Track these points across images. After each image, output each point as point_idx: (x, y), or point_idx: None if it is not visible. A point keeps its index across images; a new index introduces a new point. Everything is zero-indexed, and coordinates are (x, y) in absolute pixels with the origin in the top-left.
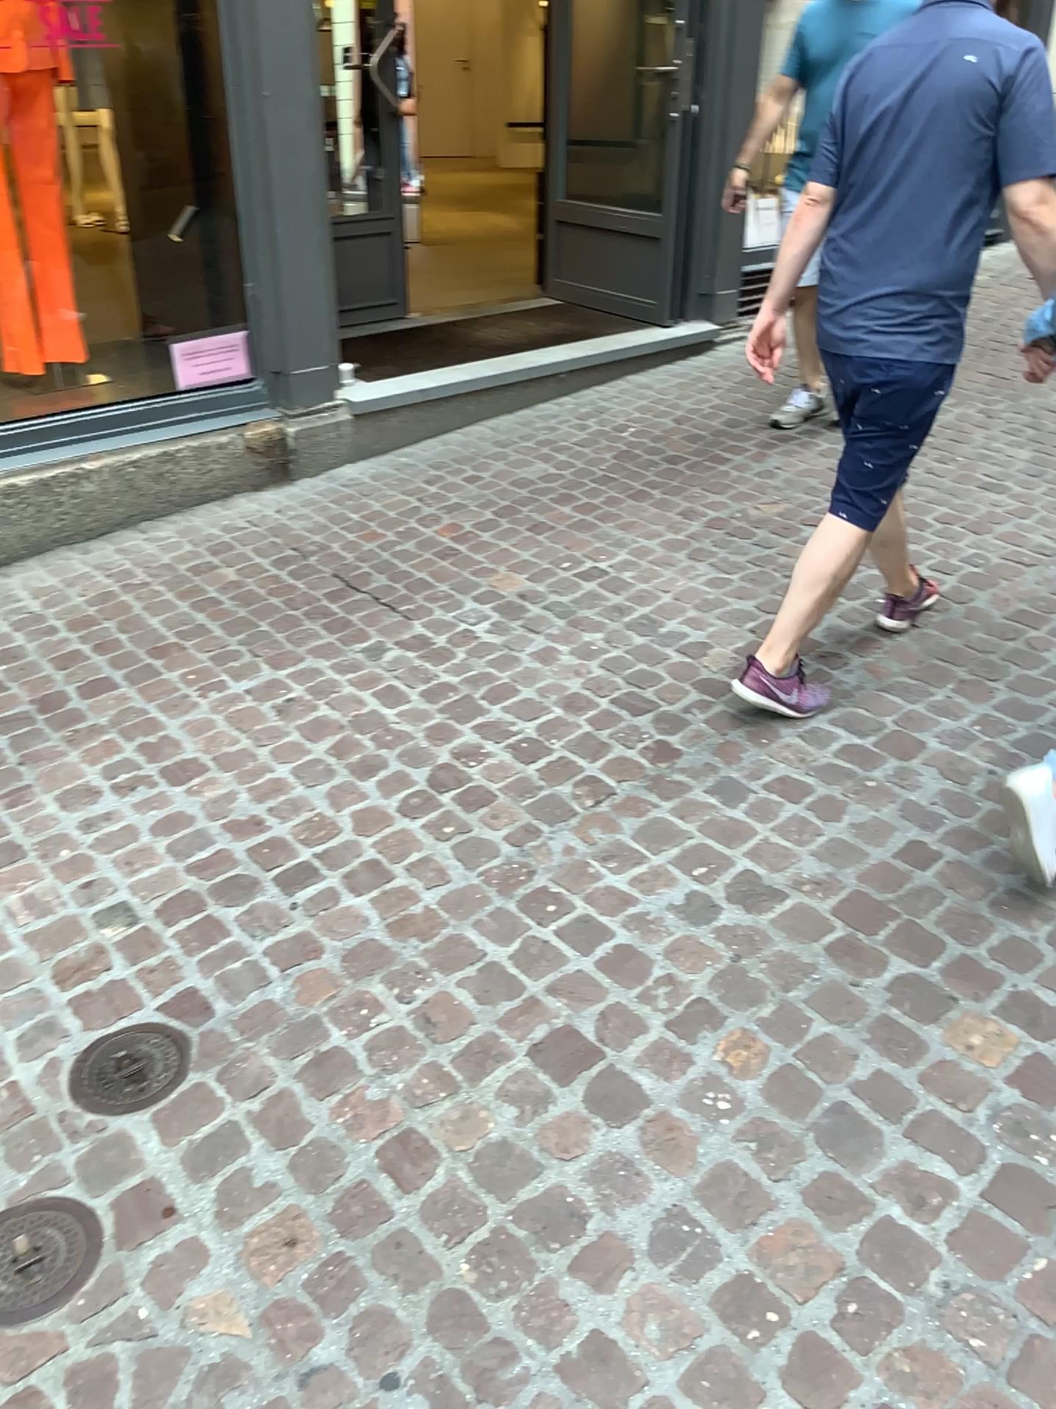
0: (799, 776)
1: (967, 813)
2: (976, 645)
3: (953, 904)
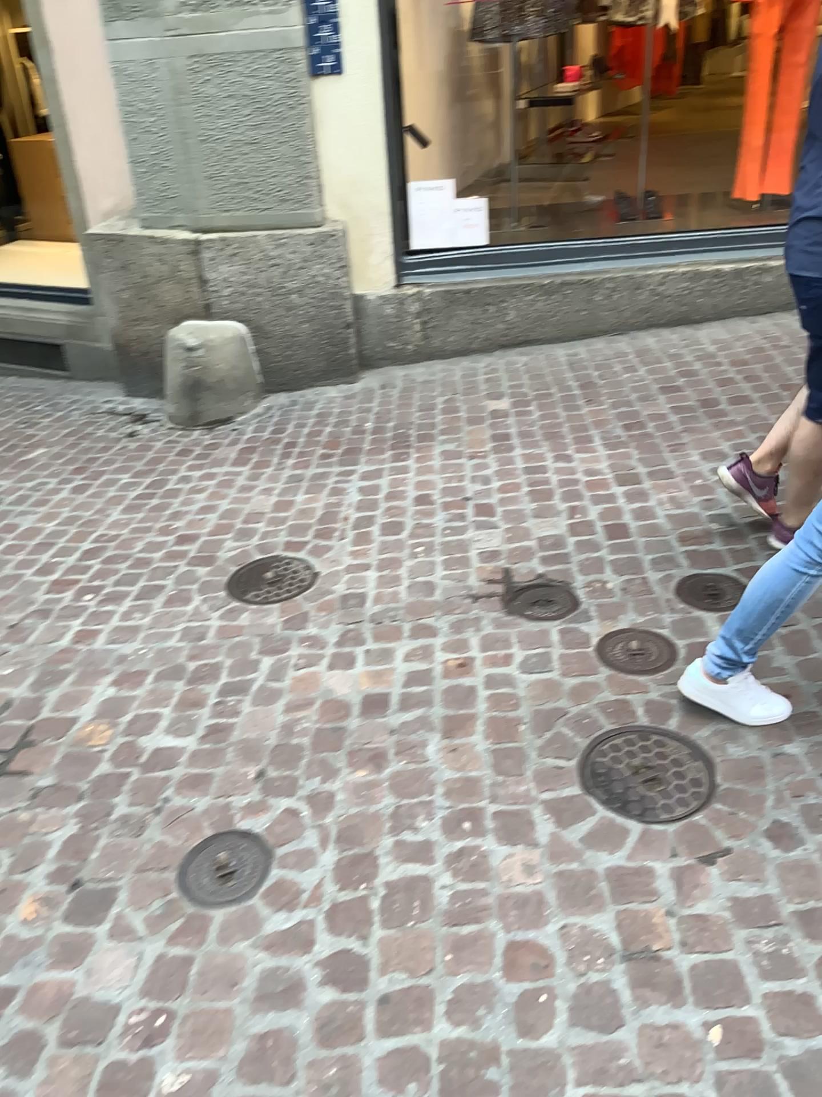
0: None
1: None
2: None
3: None
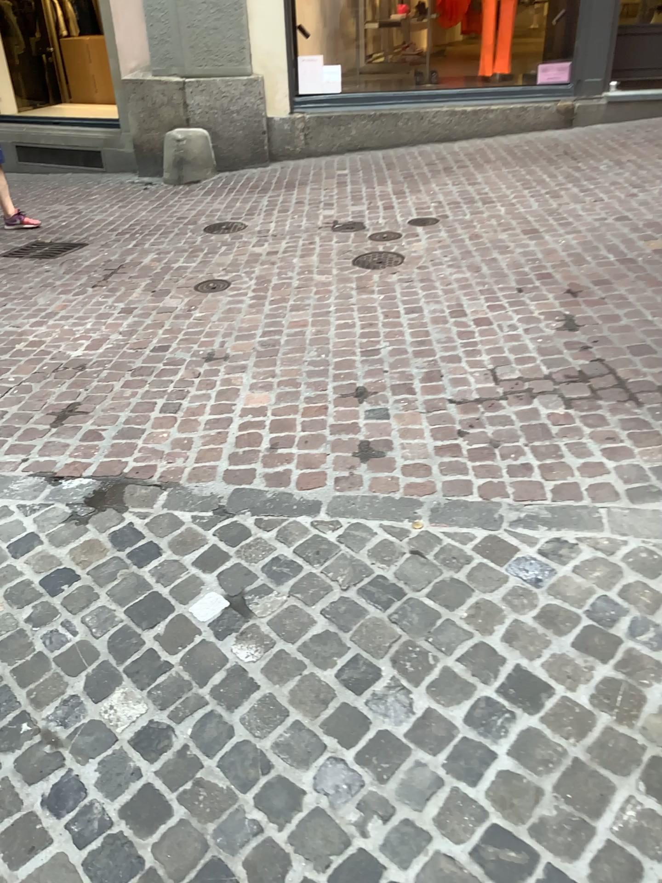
0: None
1: None
2: None
3: None
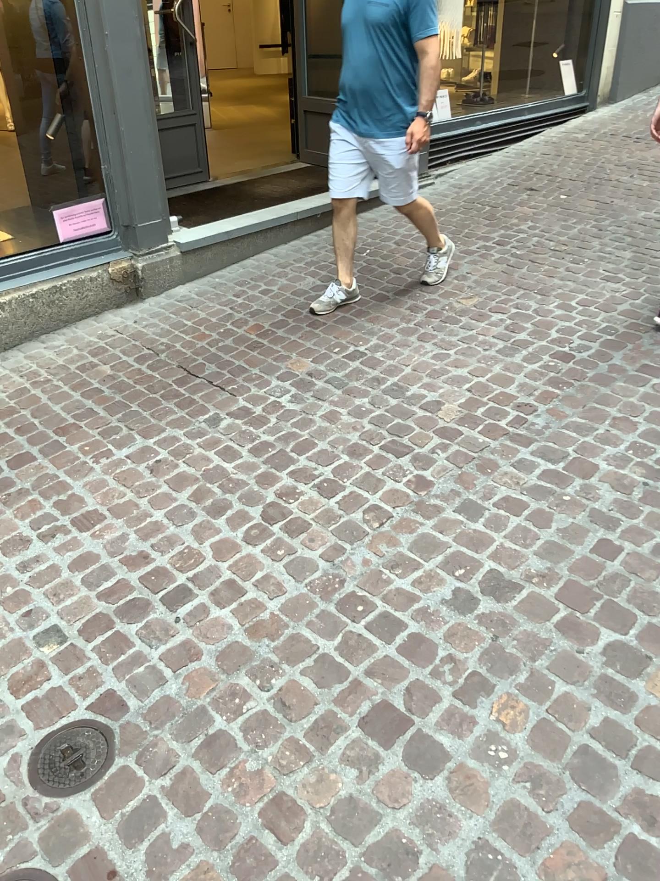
0: (516, 495)
1: (634, 515)
2: (619, 391)
3: (635, 585)
